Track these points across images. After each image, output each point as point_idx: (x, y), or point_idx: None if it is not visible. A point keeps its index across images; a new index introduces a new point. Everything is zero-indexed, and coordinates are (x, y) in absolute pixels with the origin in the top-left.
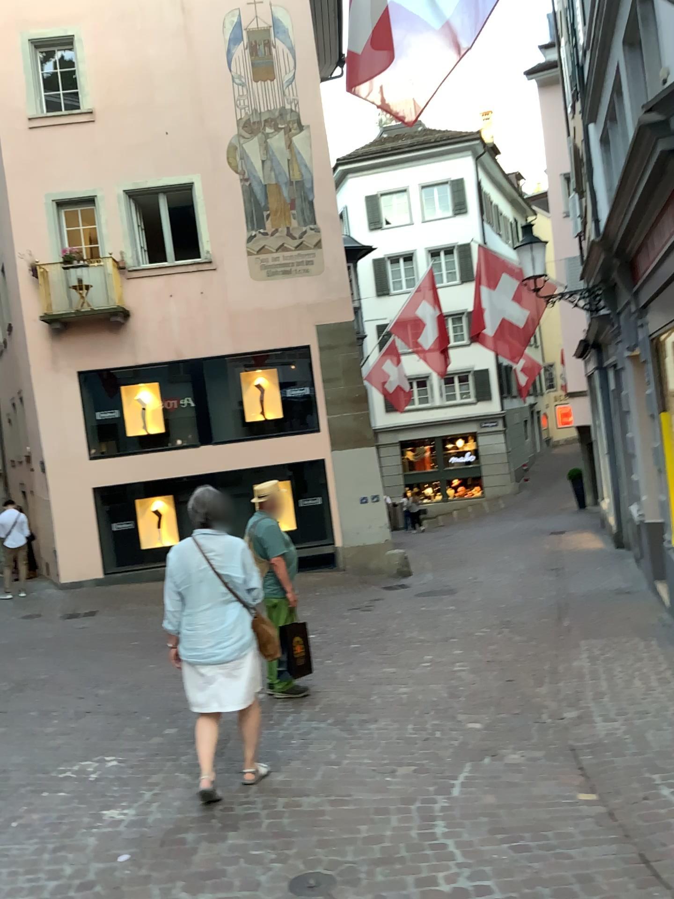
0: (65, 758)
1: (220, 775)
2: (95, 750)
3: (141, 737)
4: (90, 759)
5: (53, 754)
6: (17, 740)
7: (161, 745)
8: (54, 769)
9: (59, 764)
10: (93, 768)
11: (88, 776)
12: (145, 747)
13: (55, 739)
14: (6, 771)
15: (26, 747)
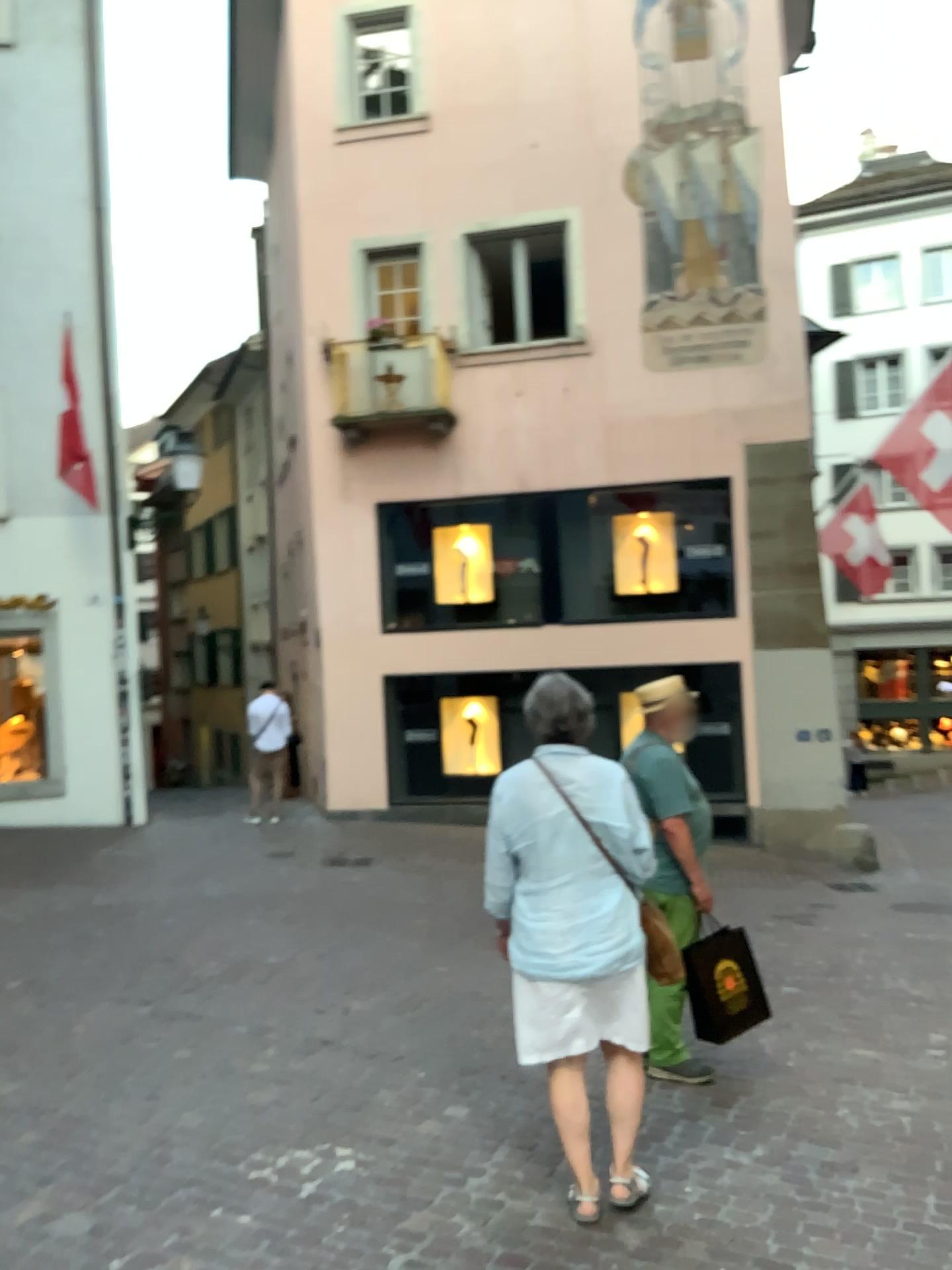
0: (267, 1141)
1: (544, 1255)
2: (319, 1136)
3: (403, 1125)
4: (307, 1154)
5: (248, 1129)
6: (198, 1084)
7: (436, 1150)
8: (241, 1165)
9: (254, 1153)
10: (309, 1176)
11: (295, 1196)
12: (408, 1148)
13: (258, 1096)
14: (163, 1149)
15: (208, 1104)
